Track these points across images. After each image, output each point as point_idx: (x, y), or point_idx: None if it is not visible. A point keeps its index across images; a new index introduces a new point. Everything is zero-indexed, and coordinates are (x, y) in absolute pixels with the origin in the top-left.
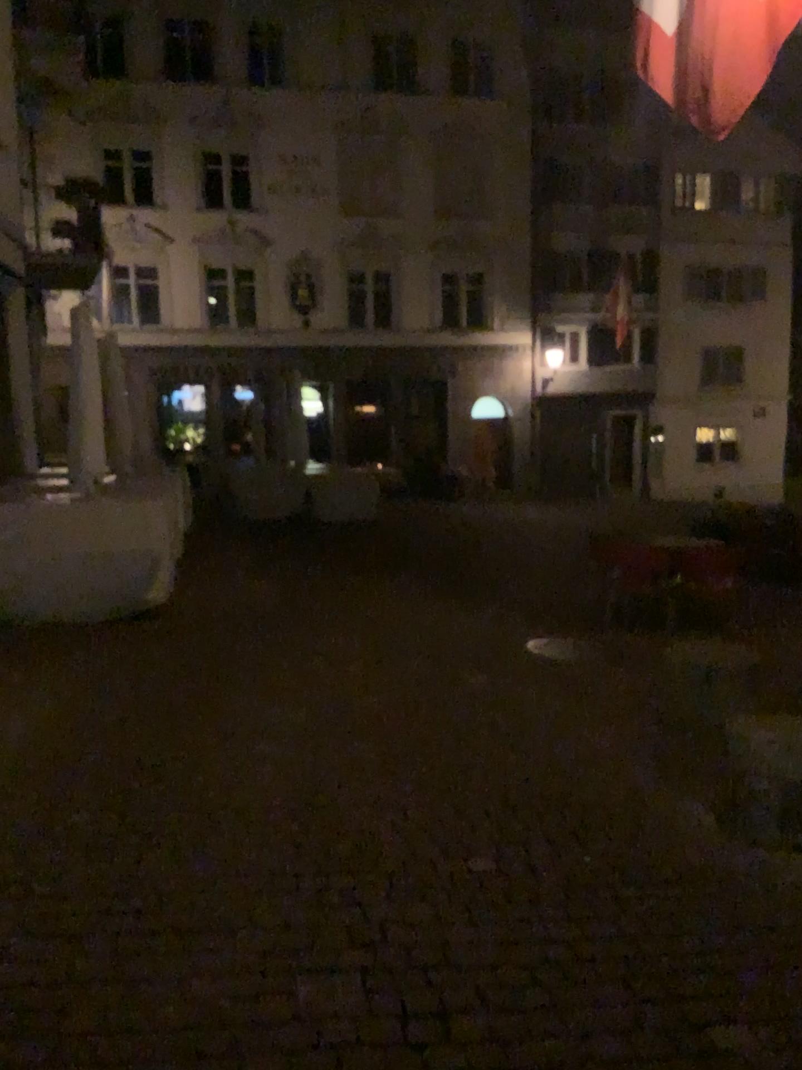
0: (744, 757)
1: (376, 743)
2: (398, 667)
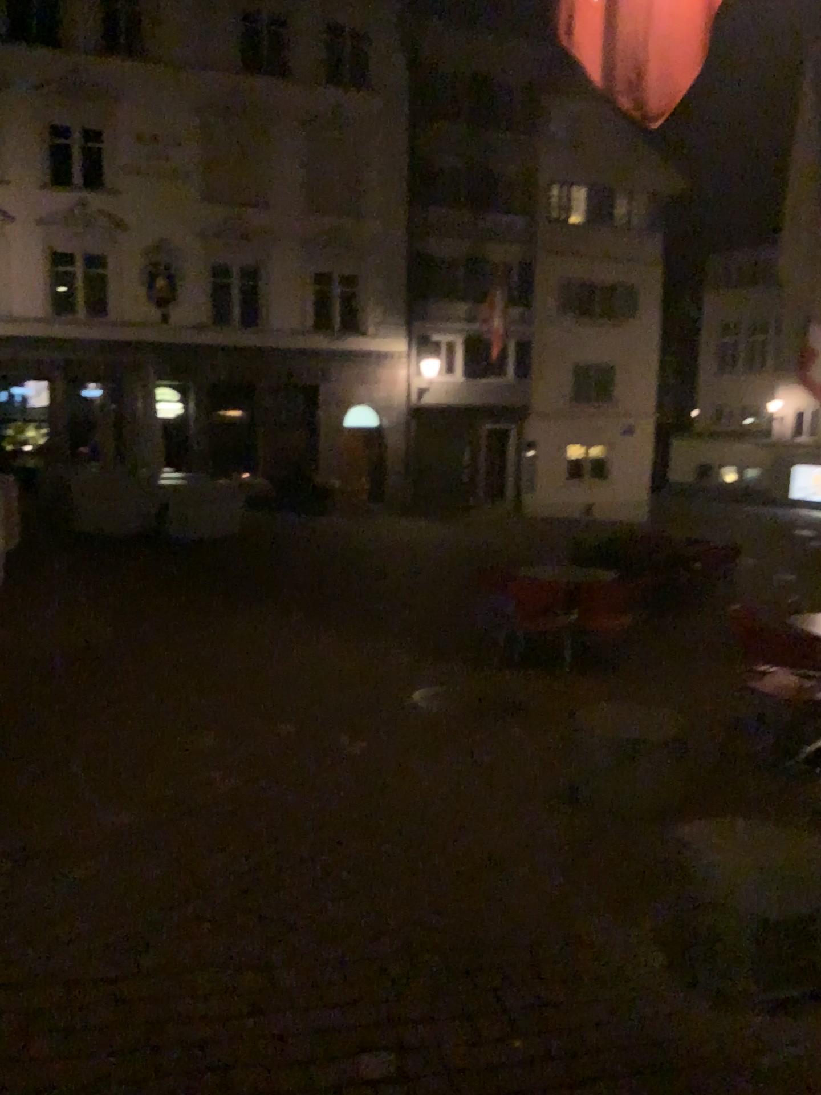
0: (702, 886)
1: (228, 859)
2: (258, 737)
